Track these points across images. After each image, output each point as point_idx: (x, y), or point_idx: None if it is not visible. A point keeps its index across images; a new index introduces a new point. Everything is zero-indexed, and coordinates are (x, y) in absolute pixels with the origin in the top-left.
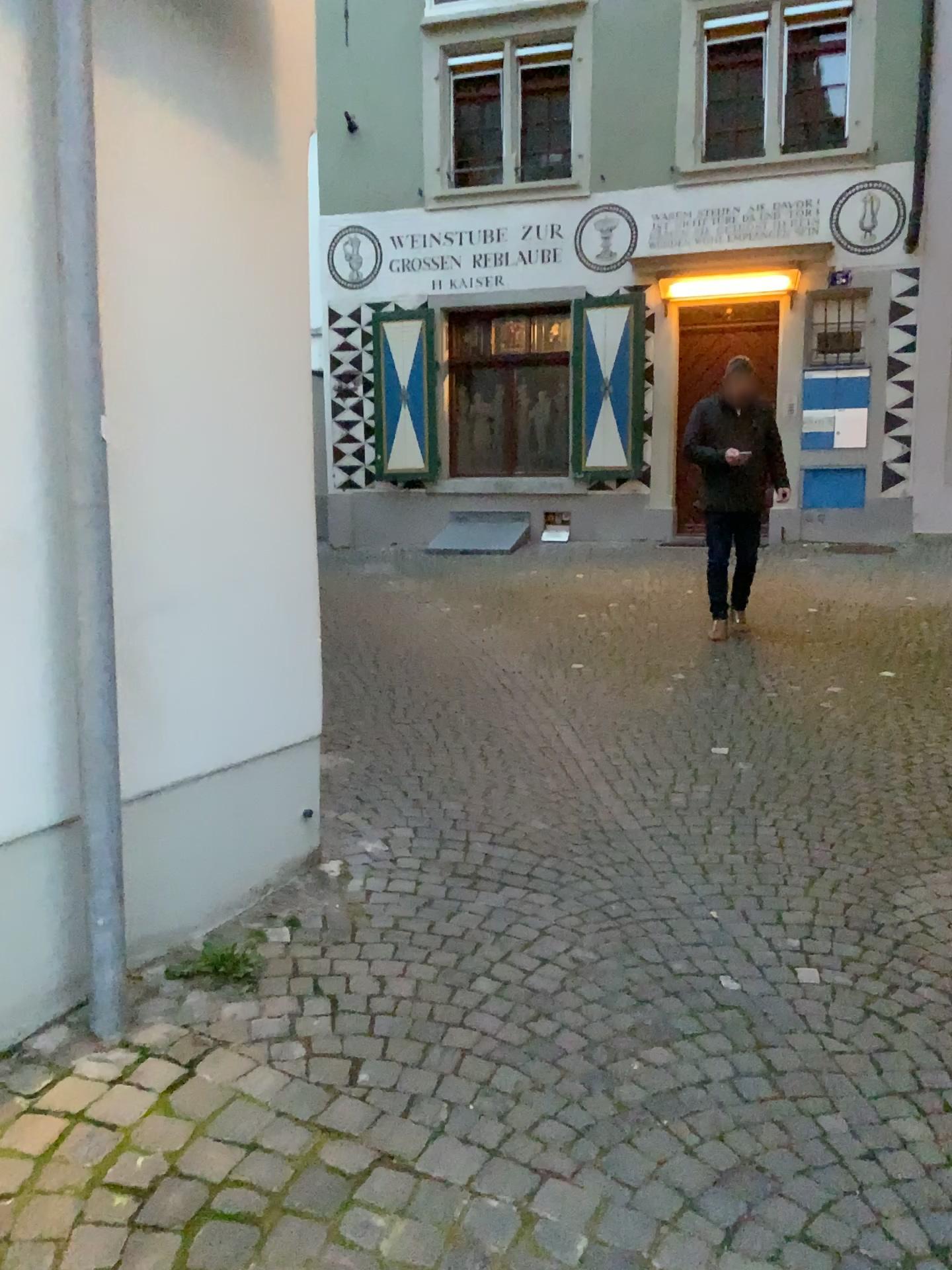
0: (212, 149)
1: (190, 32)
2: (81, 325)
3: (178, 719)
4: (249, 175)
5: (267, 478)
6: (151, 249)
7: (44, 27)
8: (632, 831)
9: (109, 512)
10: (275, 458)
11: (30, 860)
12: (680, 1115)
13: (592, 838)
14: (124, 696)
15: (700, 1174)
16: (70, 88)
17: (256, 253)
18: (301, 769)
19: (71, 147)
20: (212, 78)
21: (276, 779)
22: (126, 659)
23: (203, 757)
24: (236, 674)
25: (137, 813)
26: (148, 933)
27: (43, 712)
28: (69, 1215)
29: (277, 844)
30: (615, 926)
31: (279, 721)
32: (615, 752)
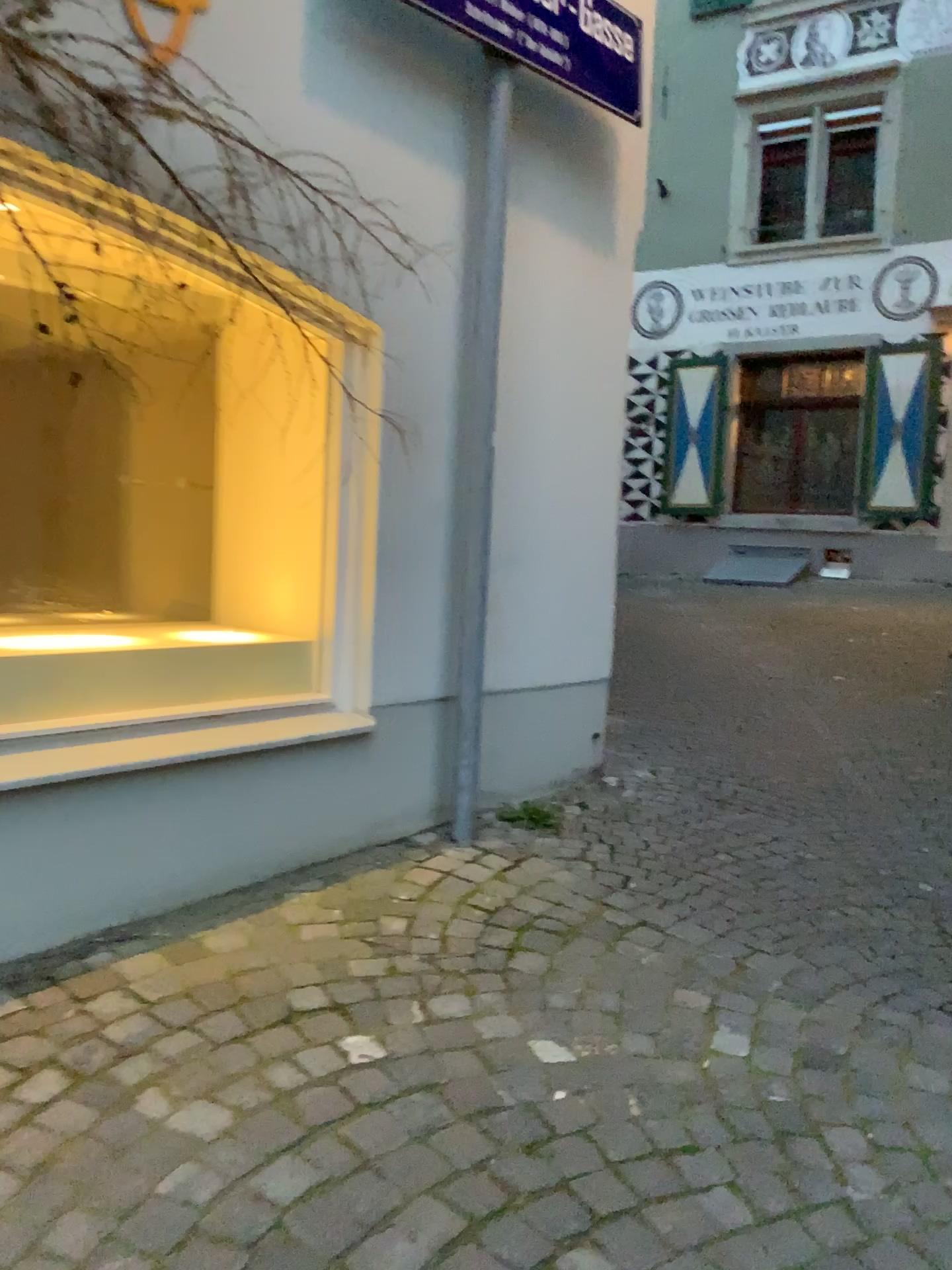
0: (569, 249)
1: (561, 171)
2: (483, 370)
3: (516, 645)
4: (592, 265)
5: (588, 481)
6: (525, 319)
7: (479, 184)
8: (863, 790)
9: (487, 494)
10: (595, 467)
11: (423, 717)
12: (862, 939)
13: (826, 790)
14: (485, 621)
15: (870, 967)
16: (491, 221)
17: (592, 319)
18: (596, 701)
19: (488, 257)
20: (573, 200)
21: (577, 704)
22: (488, 595)
23: (530, 676)
24: (556, 620)
25: (485, 705)
26: (485, 791)
27: (439, 621)
28: (449, 913)
29: (575, 755)
30: (835, 842)
31: (583, 661)
32: (860, 738)
